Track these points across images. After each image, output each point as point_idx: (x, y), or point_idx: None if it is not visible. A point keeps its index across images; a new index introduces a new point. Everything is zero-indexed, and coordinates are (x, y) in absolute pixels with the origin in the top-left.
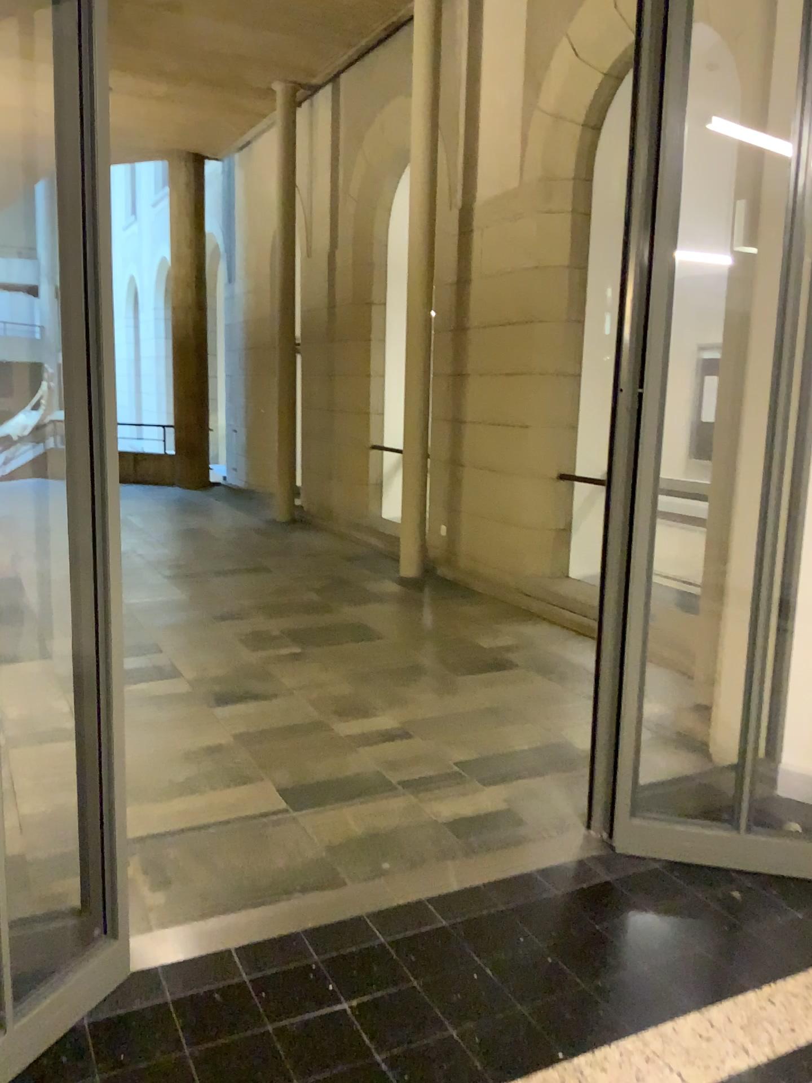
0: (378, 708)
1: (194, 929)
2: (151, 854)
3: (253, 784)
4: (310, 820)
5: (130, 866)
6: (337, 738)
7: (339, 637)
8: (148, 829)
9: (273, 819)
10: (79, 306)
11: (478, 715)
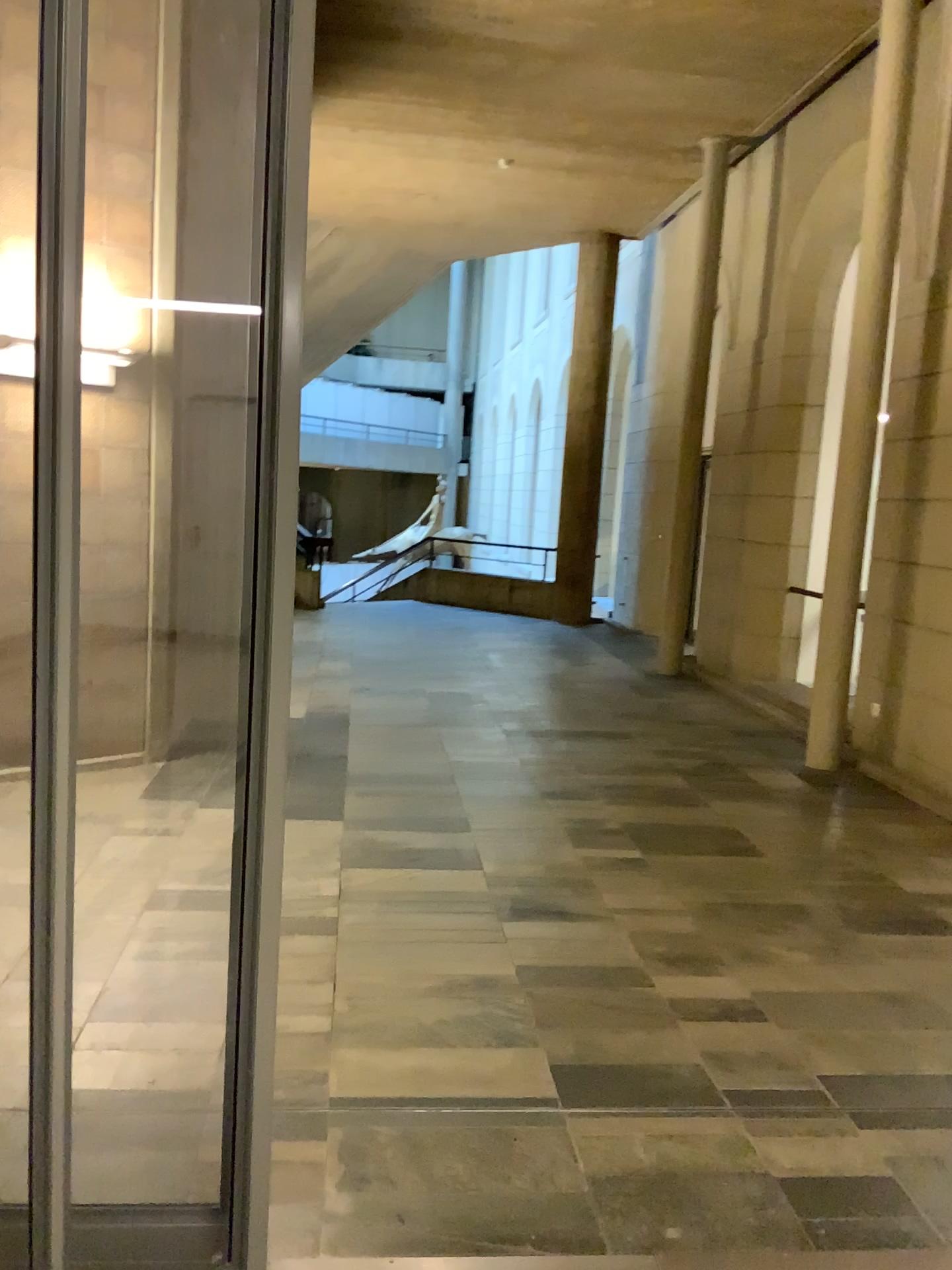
0: (726, 961)
1: (372, 1269)
2: (358, 1128)
3: (523, 1047)
4: (583, 1124)
5: (324, 1143)
6: (656, 998)
7: (698, 844)
8: (368, 1087)
9: (533, 1110)
10: (252, 385)
11: (875, 999)
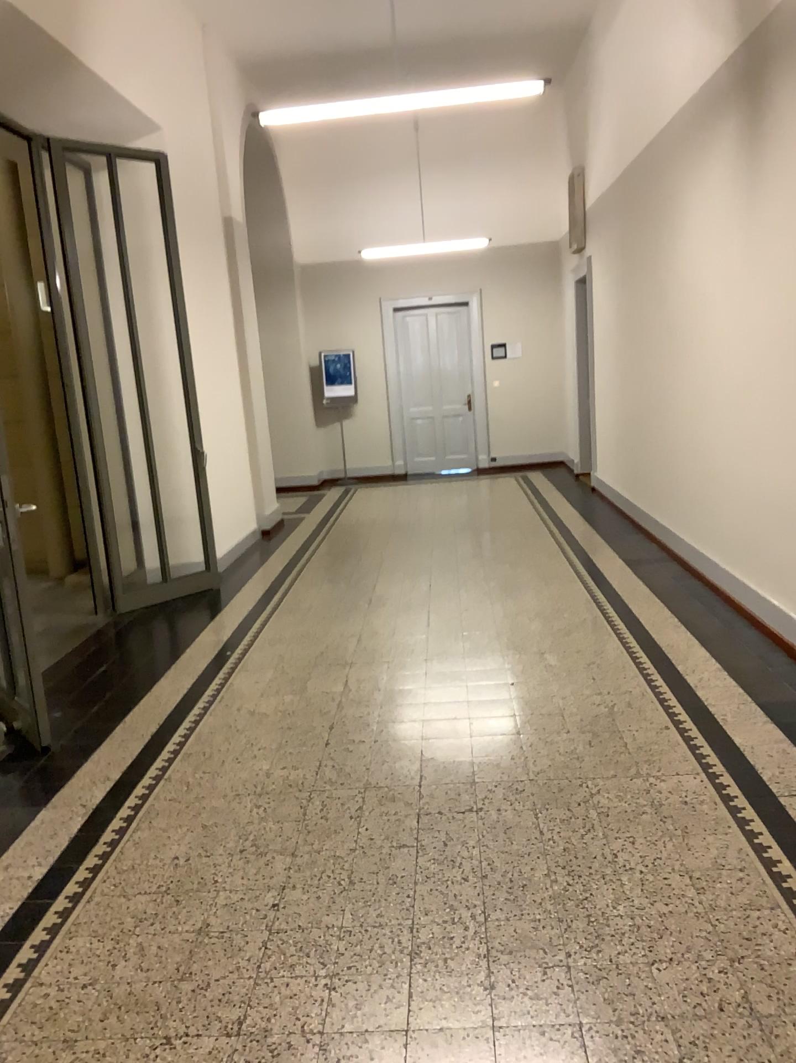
0: None
1: None
2: None
3: None
4: None
5: None
6: None
7: None
8: None
9: None
10: None
11: None
